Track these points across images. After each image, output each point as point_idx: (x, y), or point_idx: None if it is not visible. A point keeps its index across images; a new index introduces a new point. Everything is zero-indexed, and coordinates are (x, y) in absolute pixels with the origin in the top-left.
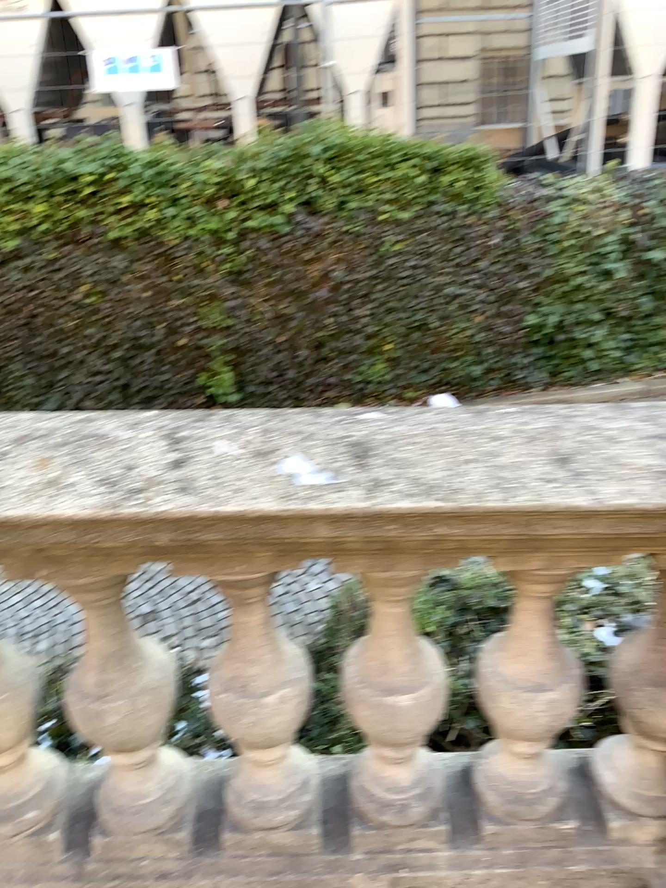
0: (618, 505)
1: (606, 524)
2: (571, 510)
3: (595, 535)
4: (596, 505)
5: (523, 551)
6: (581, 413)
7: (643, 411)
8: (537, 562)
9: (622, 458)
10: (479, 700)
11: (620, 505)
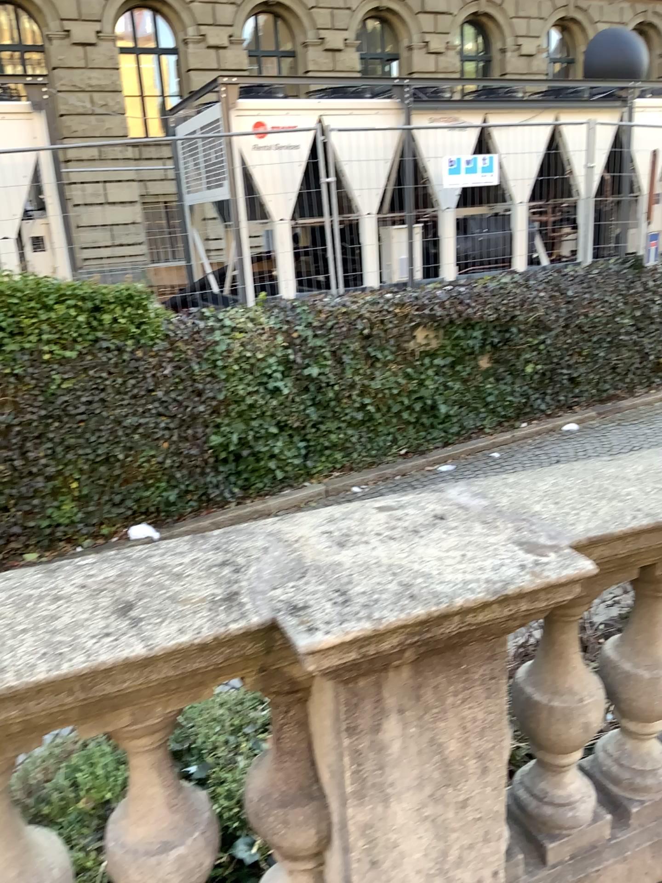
0: (175, 648)
1: (173, 666)
2: (128, 663)
3: (170, 679)
4: (153, 653)
5: (105, 712)
6: (157, 554)
7: (216, 541)
8: (128, 718)
9: (186, 595)
10: (111, 881)
11: (175, 646)
